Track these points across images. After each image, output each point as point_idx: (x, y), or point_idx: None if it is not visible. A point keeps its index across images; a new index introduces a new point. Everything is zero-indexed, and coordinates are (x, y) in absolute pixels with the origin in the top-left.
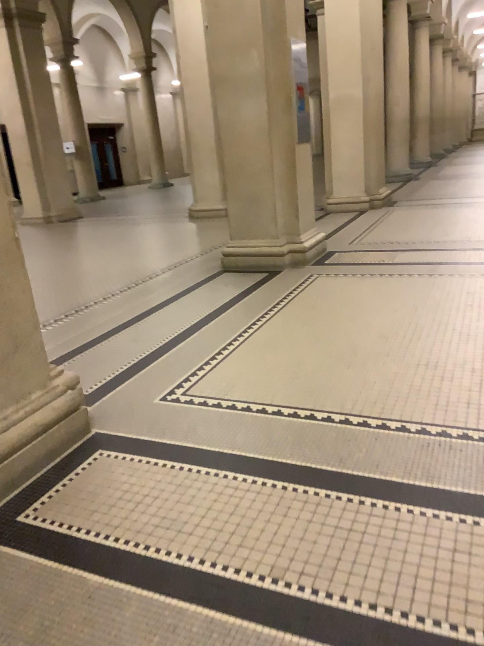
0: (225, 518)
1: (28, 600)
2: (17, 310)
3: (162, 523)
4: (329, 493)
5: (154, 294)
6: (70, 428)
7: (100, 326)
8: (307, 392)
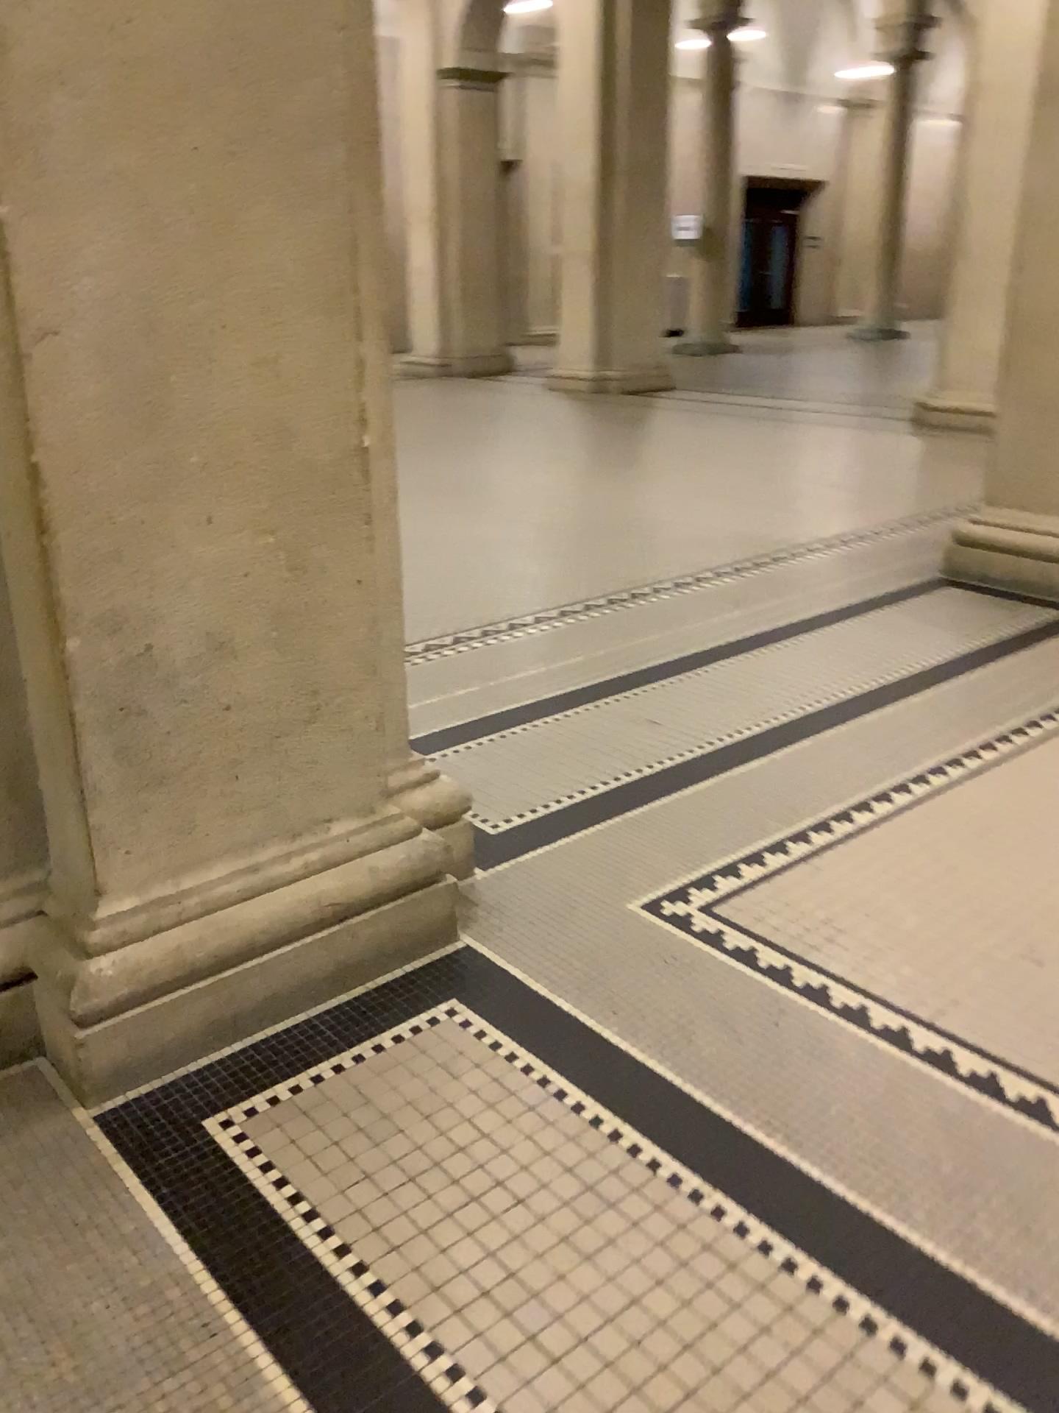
0: (665, 1354)
1: (113, 1374)
2: (325, 622)
3: (500, 1293)
4: (1004, 1411)
5: (748, 610)
6: (402, 925)
7: (594, 664)
8: (1050, 1017)
